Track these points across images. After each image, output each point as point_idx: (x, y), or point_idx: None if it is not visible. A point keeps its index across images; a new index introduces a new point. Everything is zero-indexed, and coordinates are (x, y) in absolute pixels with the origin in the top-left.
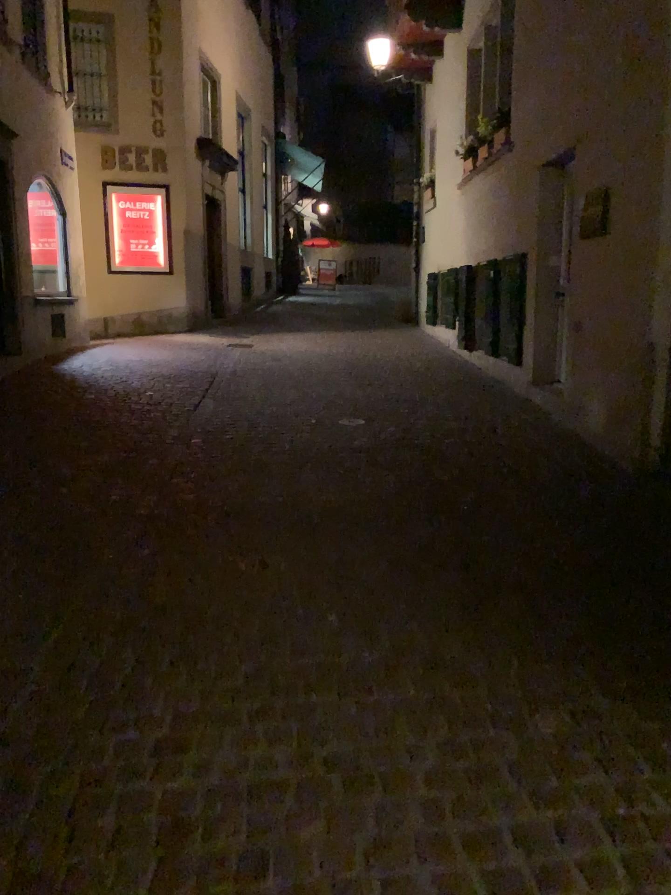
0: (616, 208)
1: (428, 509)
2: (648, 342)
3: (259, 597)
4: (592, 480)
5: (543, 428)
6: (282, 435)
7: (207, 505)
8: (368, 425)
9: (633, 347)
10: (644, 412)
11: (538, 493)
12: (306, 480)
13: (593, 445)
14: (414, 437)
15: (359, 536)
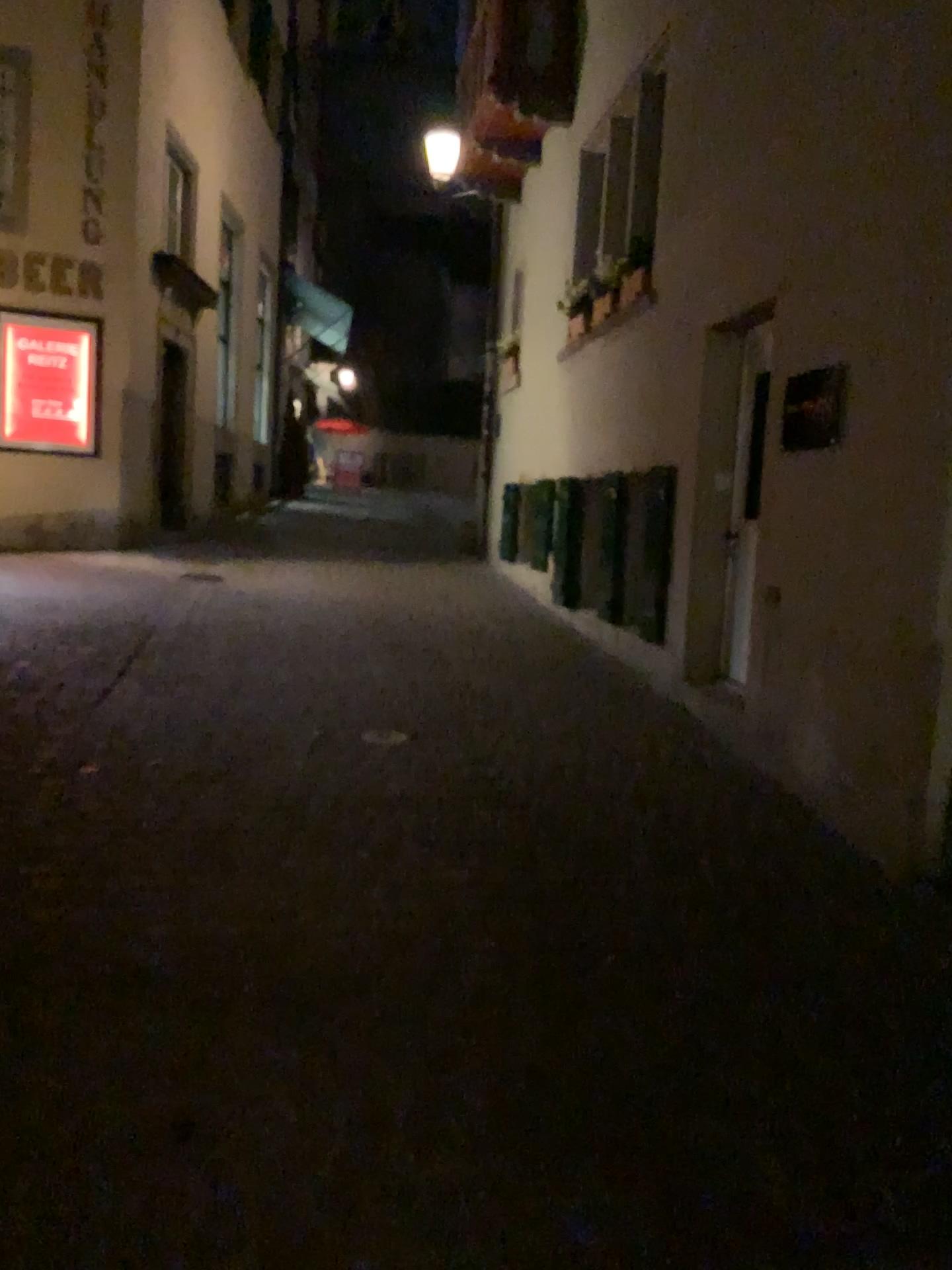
0: (863, 400)
1: (533, 956)
2: (920, 637)
3: (156, 1248)
4: (829, 889)
5: (715, 766)
6: (256, 763)
7: (84, 935)
8: (414, 748)
9: (890, 641)
10: (911, 759)
11: (740, 920)
12: (294, 873)
13: (808, 804)
14: (495, 779)
15: (396, 1031)
